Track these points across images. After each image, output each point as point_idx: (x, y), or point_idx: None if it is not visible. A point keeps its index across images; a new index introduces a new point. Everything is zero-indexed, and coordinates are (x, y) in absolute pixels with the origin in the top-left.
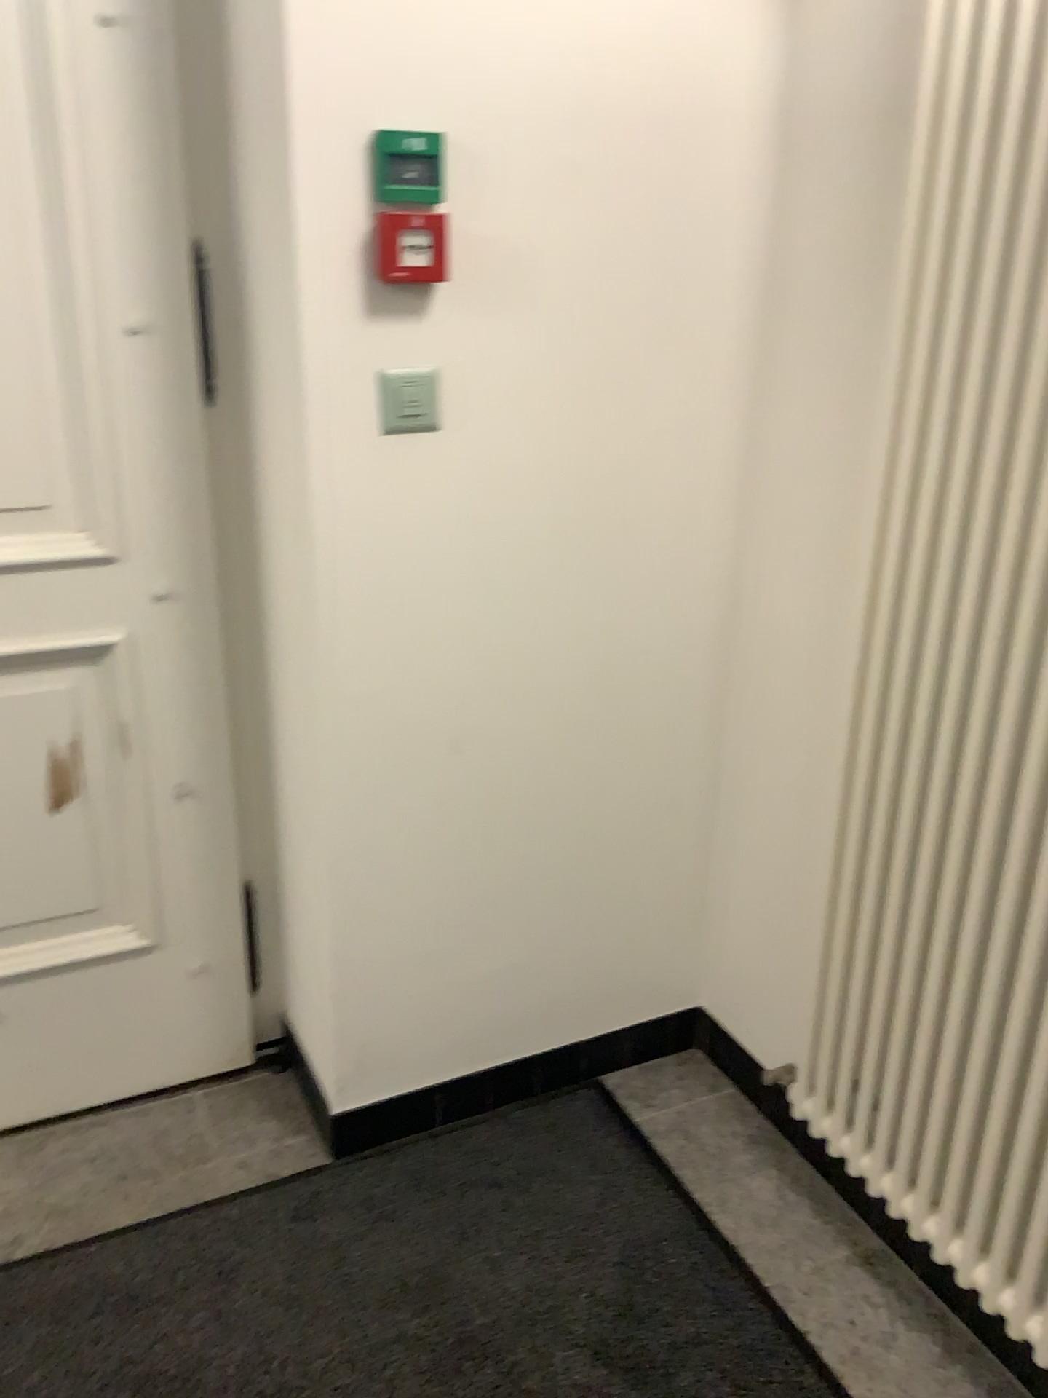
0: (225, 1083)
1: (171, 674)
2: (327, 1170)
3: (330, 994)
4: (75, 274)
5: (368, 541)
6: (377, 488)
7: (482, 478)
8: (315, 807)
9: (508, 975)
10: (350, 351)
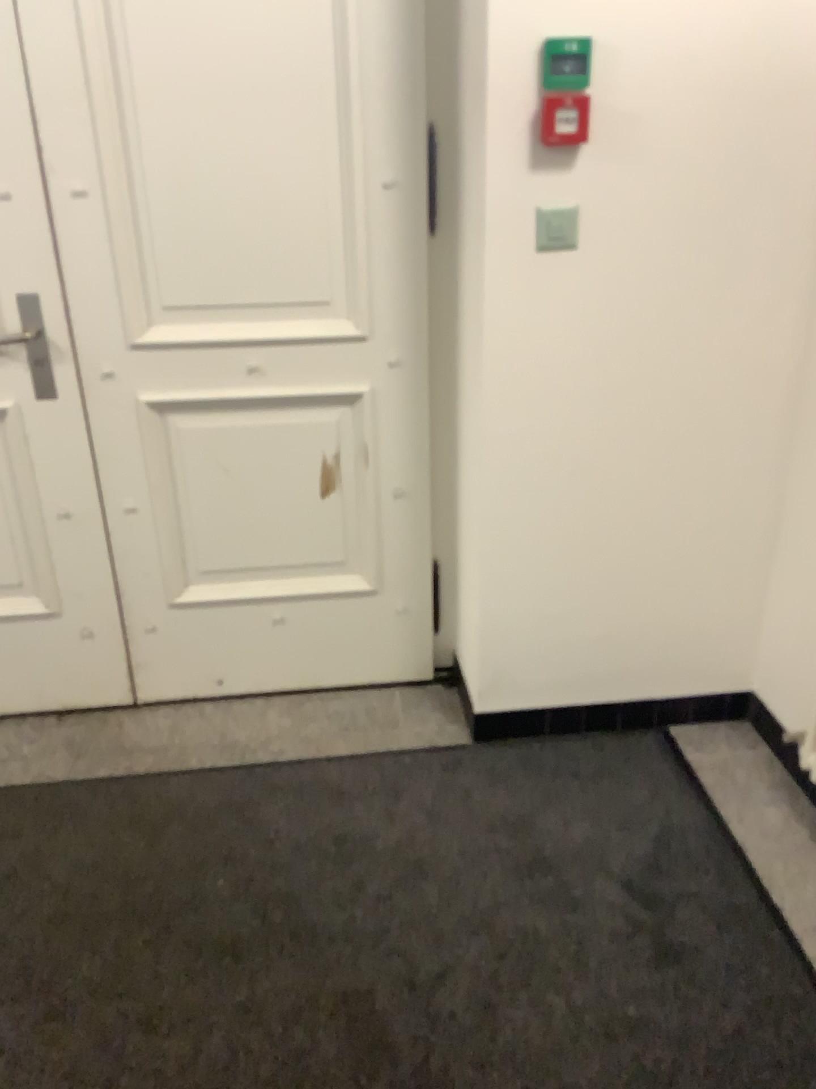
0: (414, 689)
1: (397, 413)
2: (469, 748)
3: (480, 633)
4: (353, 148)
5: (523, 325)
6: (532, 289)
7: (608, 284)
8: (479, 506)
9: (604, 641)
10: (519, 195)
